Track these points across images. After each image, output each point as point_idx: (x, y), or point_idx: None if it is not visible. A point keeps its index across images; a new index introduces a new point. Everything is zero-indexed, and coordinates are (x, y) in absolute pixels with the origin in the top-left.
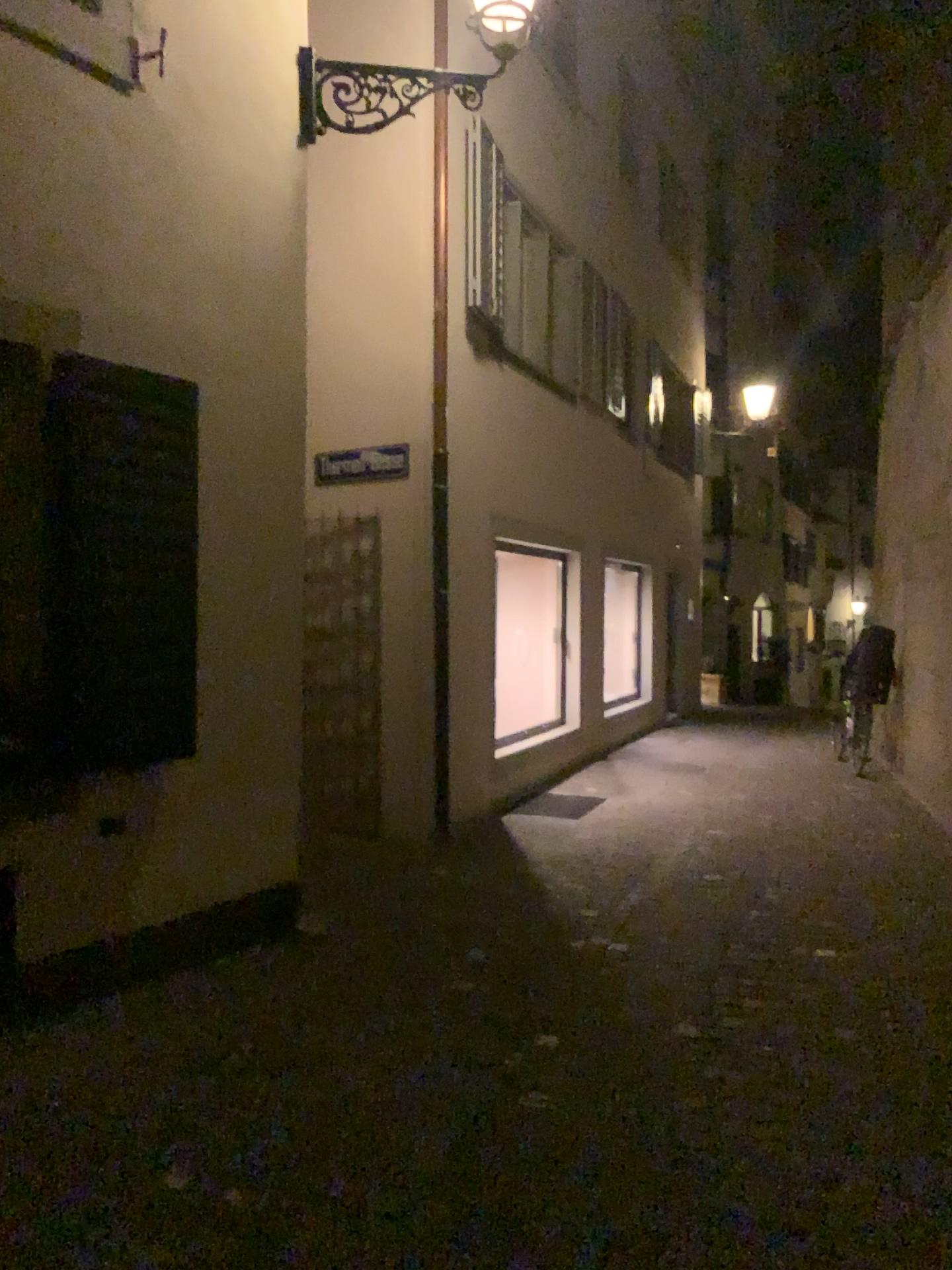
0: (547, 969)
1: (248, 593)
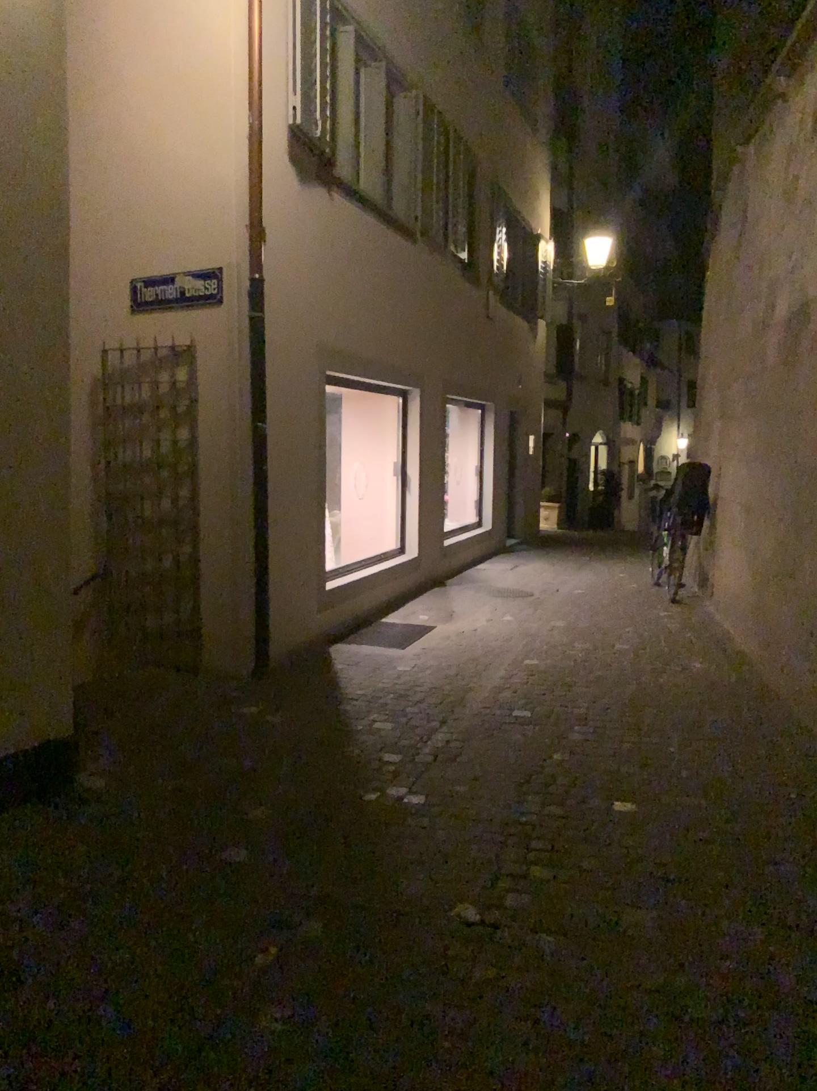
0: (331, 832)
1: (2, 423)
